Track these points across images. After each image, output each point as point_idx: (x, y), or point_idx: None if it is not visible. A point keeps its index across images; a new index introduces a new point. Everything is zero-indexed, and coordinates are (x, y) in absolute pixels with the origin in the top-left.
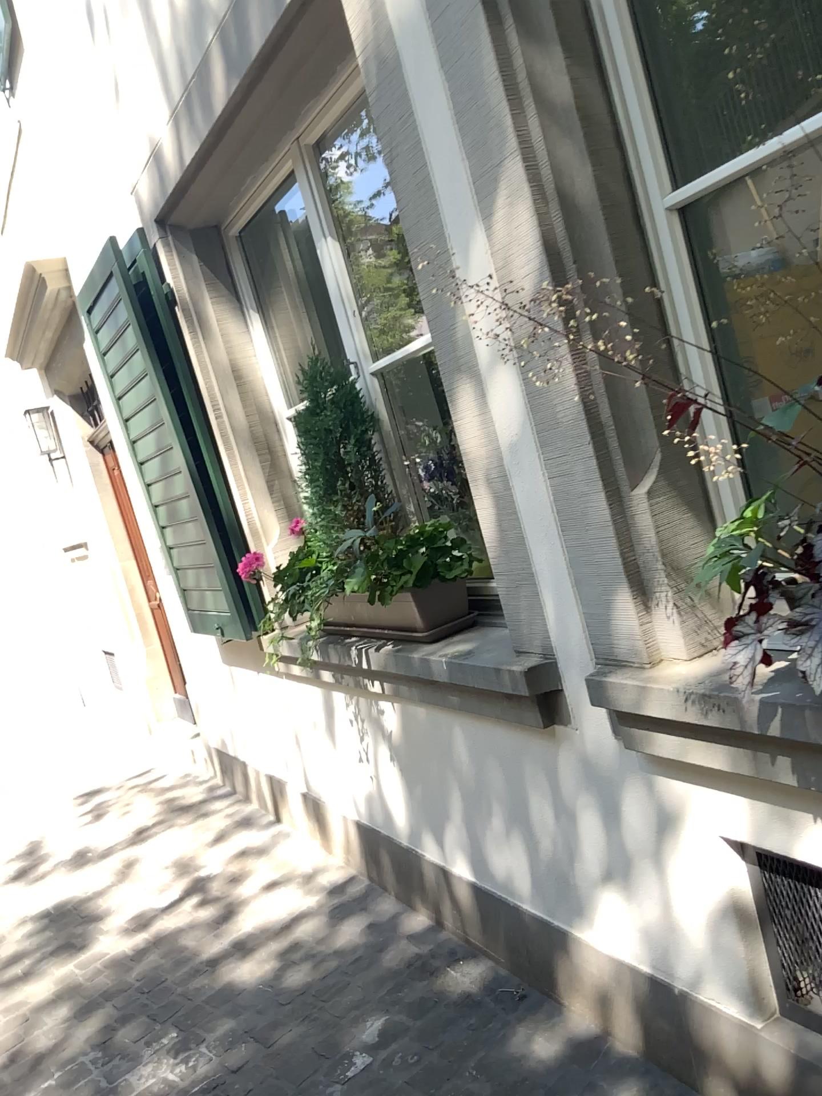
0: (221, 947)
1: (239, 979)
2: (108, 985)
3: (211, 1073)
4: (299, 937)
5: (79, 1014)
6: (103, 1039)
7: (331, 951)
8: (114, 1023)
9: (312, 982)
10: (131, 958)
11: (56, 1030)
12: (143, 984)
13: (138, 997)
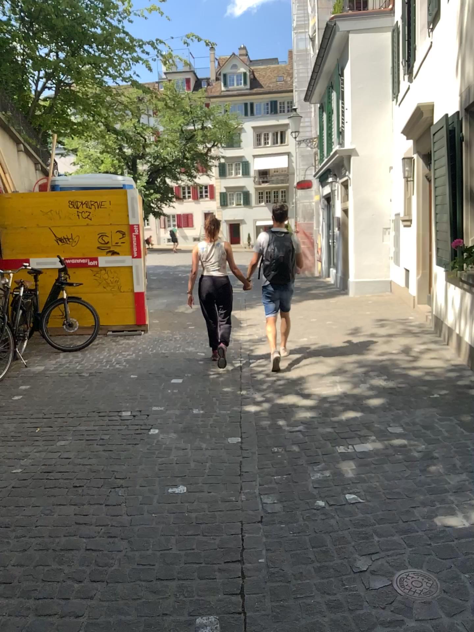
0: (408, 365)
1: (410, 373)
2: (371, 363)
3: (392, 385)
4: (434, 371)
5: (360, 366)
6: (366, 372)
7: (442, 376)
8: (370, 370)
9: (431, 379)
10: (380, 361)
11: (353, 367)
12: (381, 366)
13: (379, 368)
